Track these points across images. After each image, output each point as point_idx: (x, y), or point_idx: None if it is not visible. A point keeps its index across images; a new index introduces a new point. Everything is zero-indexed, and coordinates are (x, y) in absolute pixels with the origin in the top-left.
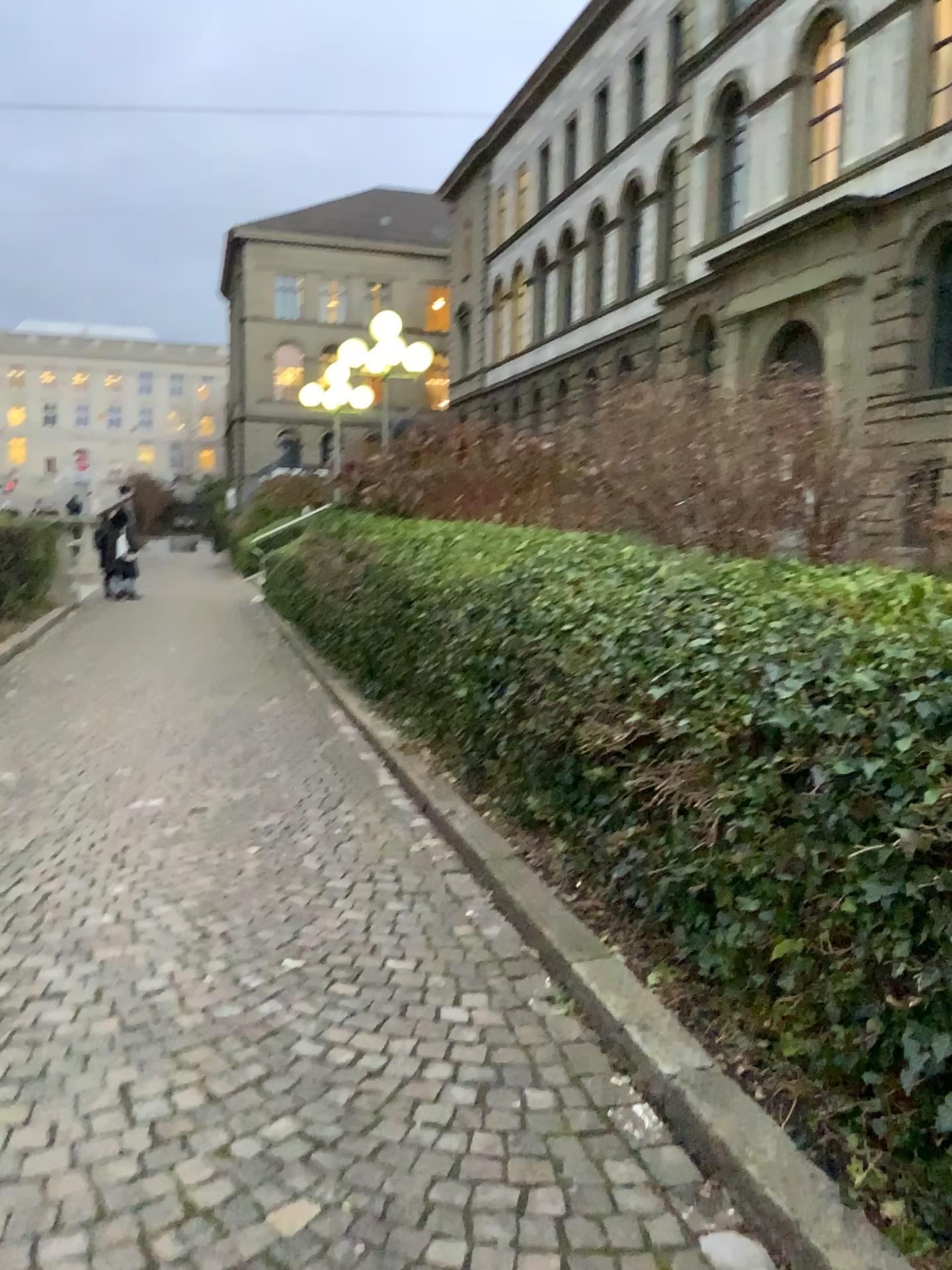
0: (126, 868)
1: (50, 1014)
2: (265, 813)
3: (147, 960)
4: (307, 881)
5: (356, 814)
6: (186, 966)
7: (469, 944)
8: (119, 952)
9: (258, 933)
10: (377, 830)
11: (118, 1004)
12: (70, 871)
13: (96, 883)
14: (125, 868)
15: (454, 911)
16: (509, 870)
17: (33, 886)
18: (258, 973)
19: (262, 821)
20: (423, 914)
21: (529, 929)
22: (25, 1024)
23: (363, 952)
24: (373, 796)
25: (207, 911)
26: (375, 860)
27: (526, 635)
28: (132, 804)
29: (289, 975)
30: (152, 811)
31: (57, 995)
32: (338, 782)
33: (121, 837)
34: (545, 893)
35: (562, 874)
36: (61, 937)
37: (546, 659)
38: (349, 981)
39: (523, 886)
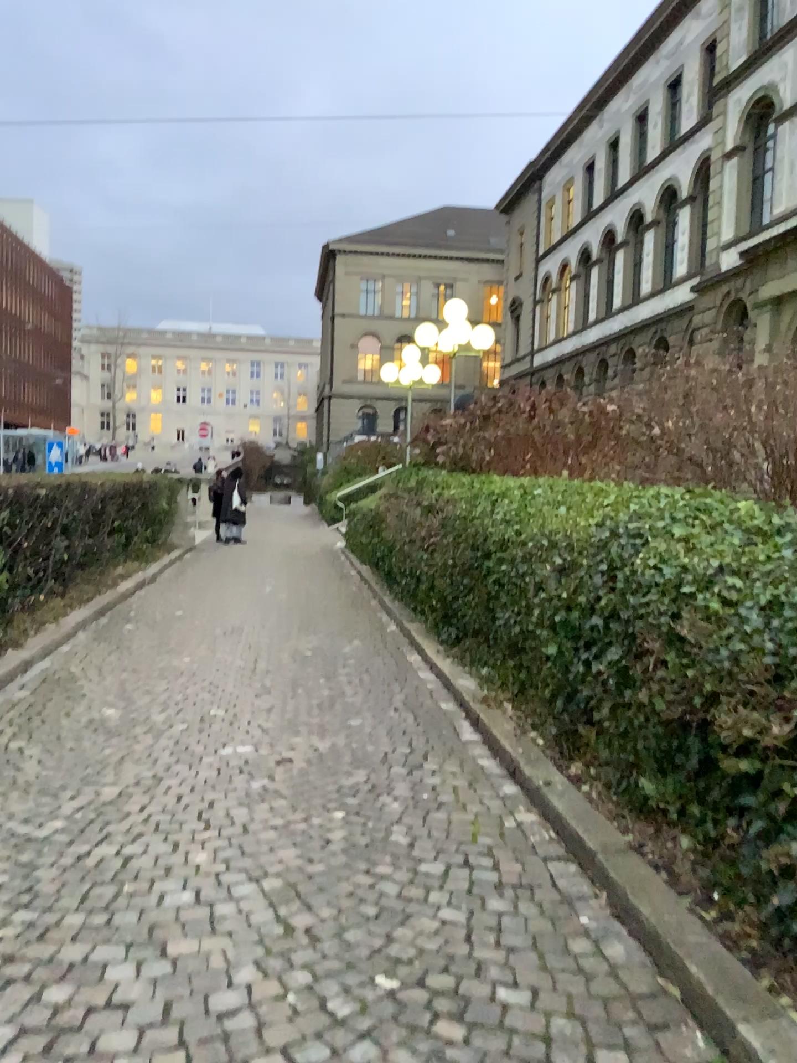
0: (209, 833)
1: (109, 1038)
2: (352, 773)
3: (224, 962)
4: (398, 861)
5: (445, 778)
6: (266, 975)
7: (591, 969)
8: (194, 946)
9: (346, 933)
10: (468, 799)
11: (187, 1030)
12: (153, 832)
13: (178, 850)
14: (208, 833)
15: (566, 915)
16: (624, 865)
17: (114, 849)
18: (348, 995)
19: (348, 782)
20: (531, 918)
21: (661, 952)
22: (79, 1051)
23: (468, 973)
24: (461, 757)
25: (291, 895)
26: (470, 838)
27: (632, 596)
28: (220, 755)
29: (383, 1000)
30: (239, 763)
31: (121, 1007)
32: (424, 739)
33: (208, 793)
34: (674, 903)
35: (692, 879)
36: (135, 919)
37: (658, 624)
38: (454, 1016)
39: (645, 889)
